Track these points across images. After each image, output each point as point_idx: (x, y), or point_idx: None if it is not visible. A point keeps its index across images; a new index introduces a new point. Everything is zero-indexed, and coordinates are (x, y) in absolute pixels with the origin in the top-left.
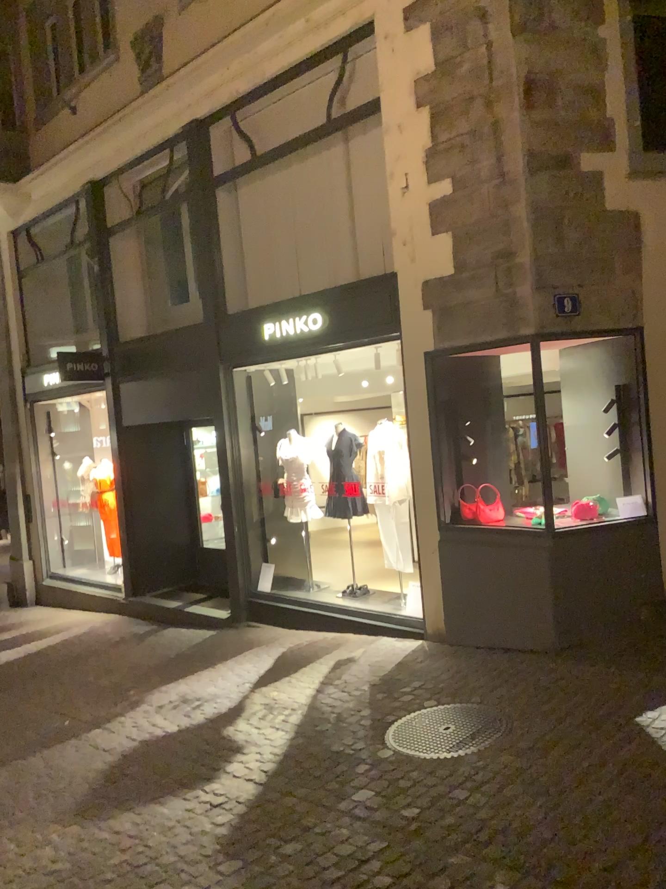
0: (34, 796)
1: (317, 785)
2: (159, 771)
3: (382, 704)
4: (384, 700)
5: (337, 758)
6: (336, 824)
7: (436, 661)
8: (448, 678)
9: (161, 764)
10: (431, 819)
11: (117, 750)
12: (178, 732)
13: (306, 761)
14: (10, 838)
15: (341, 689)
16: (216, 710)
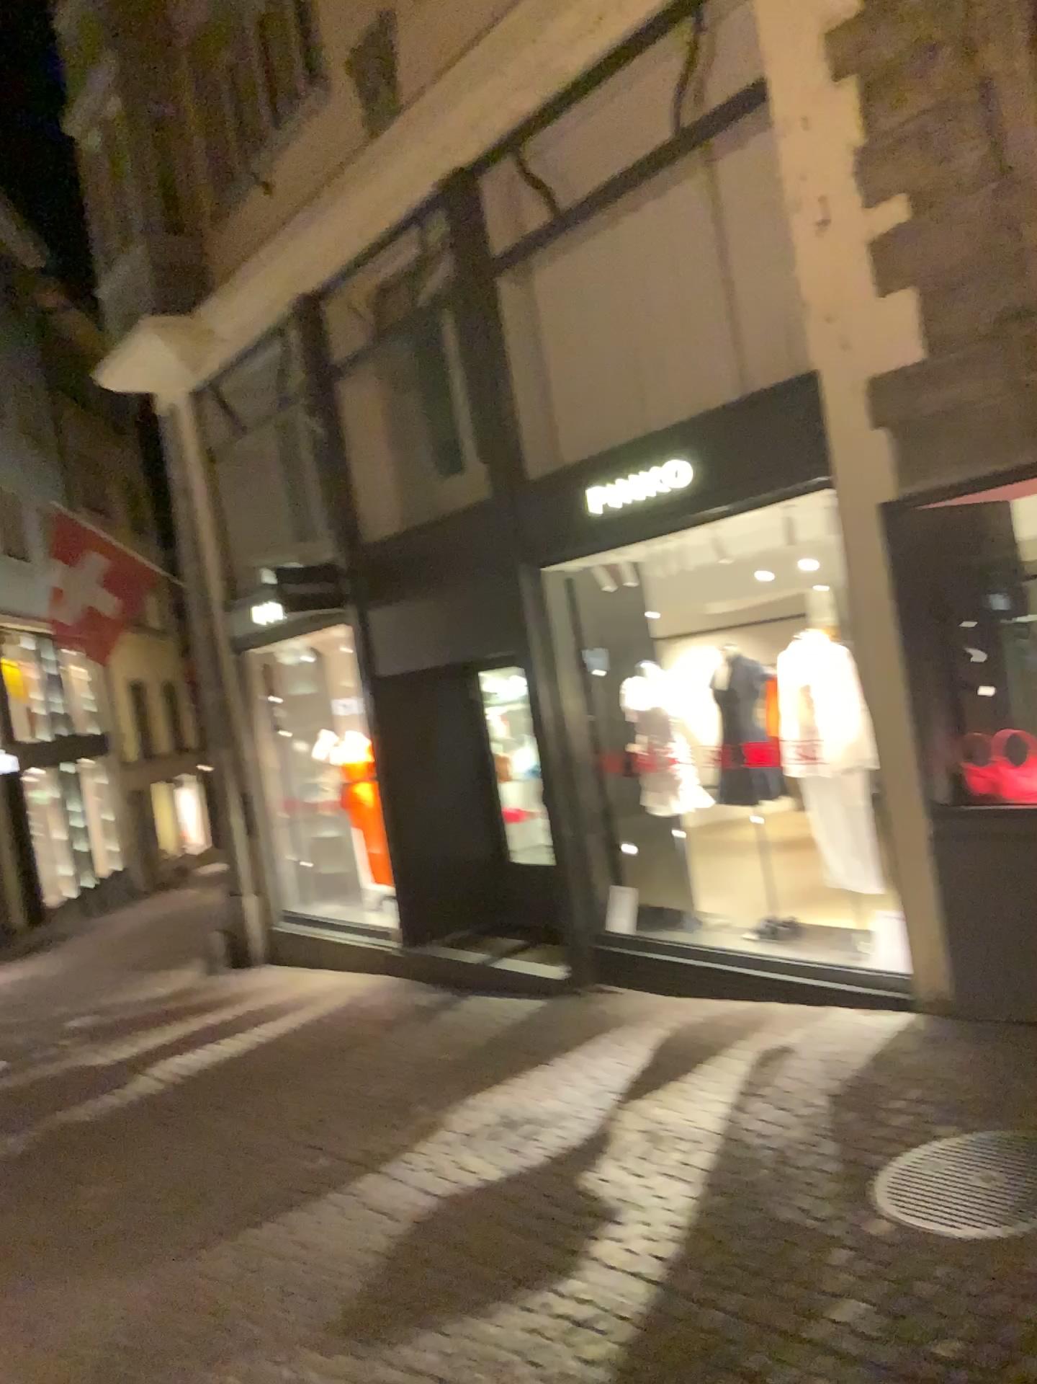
0: (274, 1299)
1: (760, 1291)
2: (475, 1256)
3: (856, 1132)
4: (858, 1124)
5: (790, 1237)
6: (808, 1373)
7: (944, 1049)
8: (972, 1082)
9: (478, 1243)
10: (993, 1369)
11: (403, 1215)
12: (502, 1183)
13: (731, 1243)
14: (238, 1377)
15: (778, 1103)
16: (563, 1143)
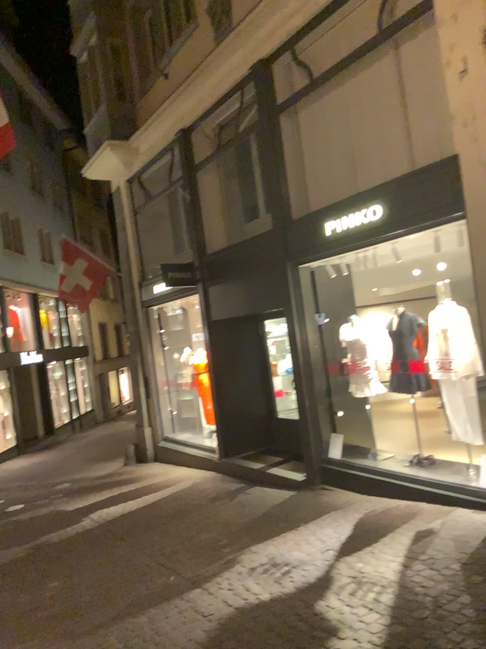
0: None
1: None
2: None
3: (482, 591)
4: (483, 585)
5: None
6: None
7: None
8: None
9: (257, 645)
10: None
11: (214, 620)
12: (271, 604)
13: None
14: None
15: (431, 567)
16: (305, 581)
